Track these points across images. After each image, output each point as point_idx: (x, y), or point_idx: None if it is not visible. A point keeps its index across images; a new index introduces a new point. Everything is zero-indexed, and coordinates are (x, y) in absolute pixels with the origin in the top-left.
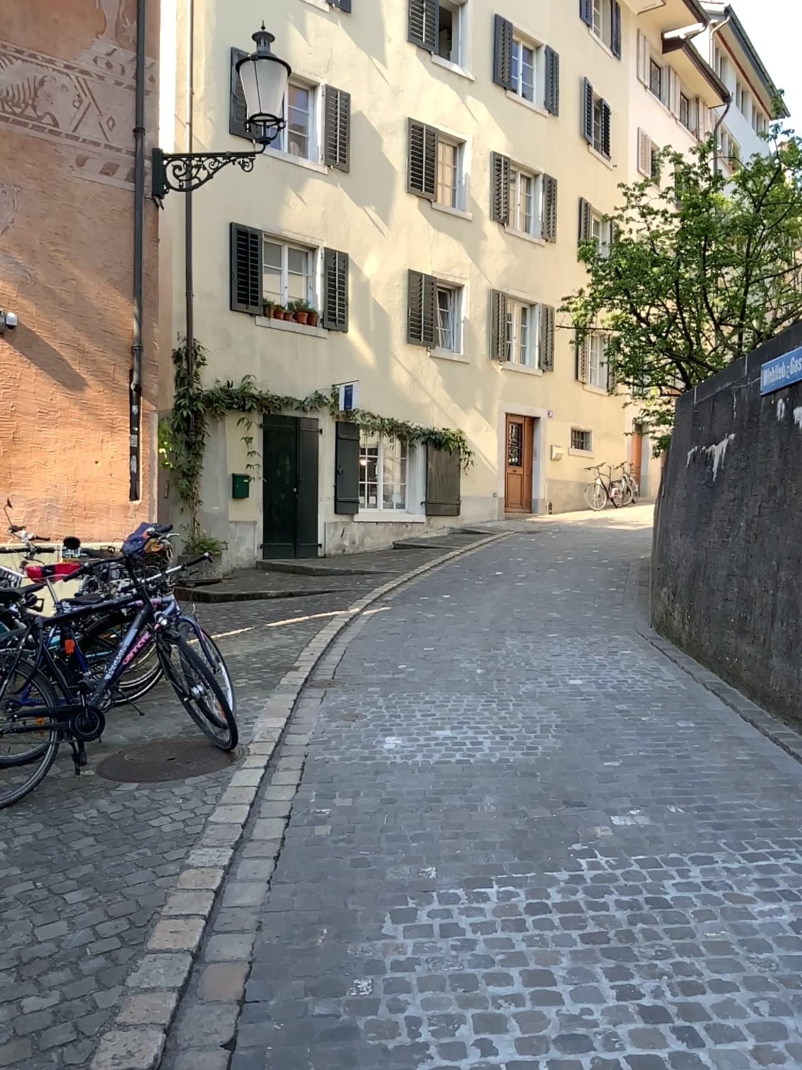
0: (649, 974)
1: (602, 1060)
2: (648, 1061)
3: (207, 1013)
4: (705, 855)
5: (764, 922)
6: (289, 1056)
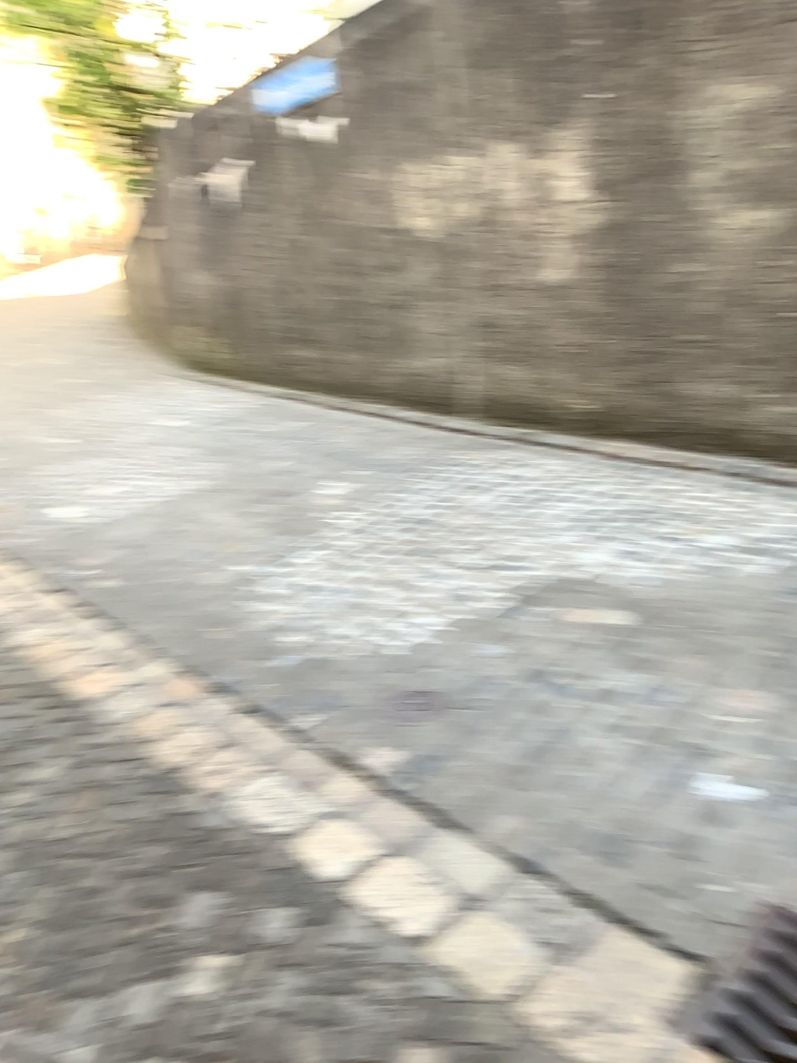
0: (474, 552)
1: (498, 599)
2: (521, 589)
3: (209, 703)
4: (424, 487)
5: (500, 505)
6: (310, 690)
